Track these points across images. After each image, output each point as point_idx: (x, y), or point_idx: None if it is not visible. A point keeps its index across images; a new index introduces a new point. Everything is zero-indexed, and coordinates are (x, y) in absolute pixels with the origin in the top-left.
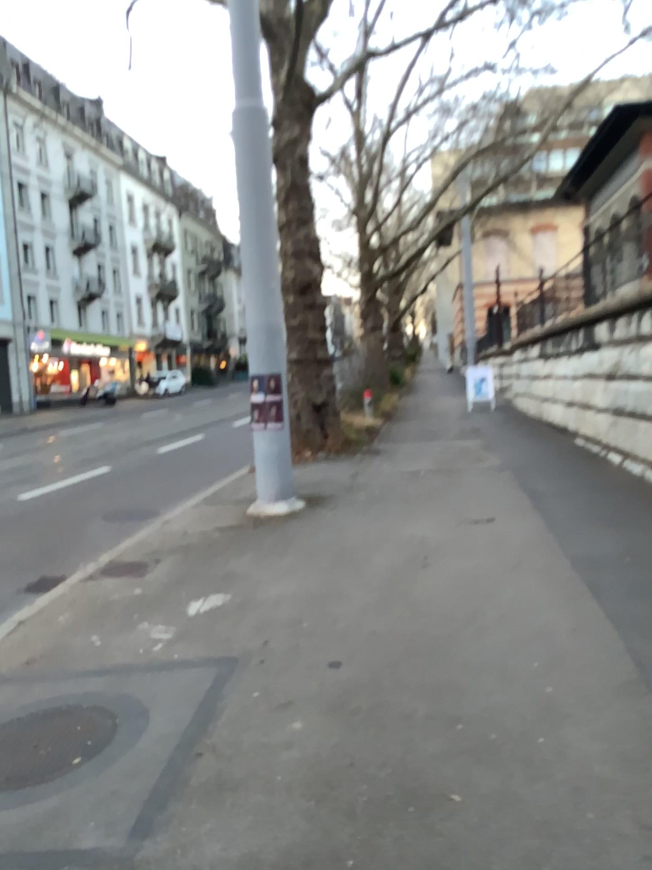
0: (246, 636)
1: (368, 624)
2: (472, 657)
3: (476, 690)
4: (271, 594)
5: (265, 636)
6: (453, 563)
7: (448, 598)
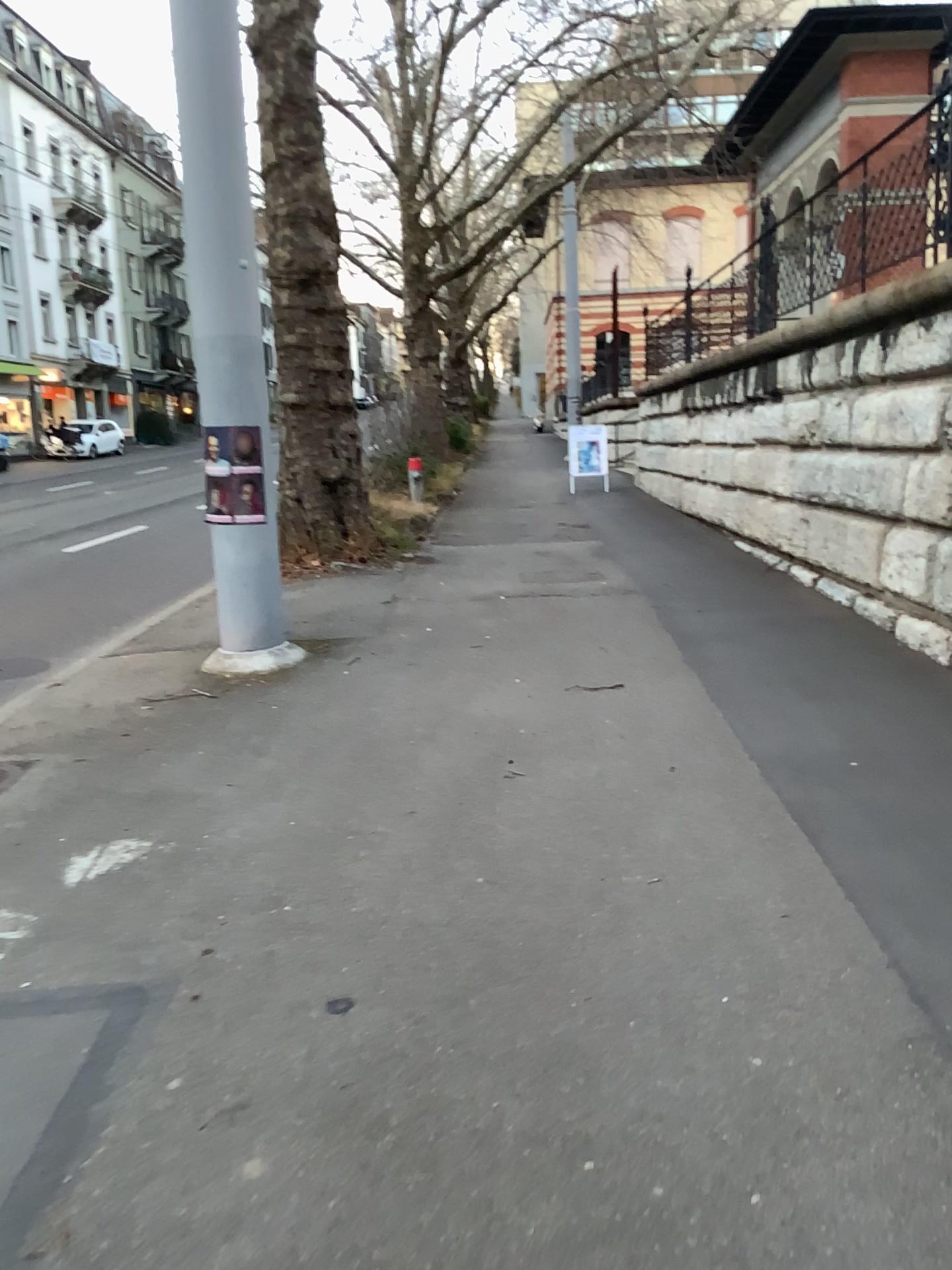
0: (168, 938)
1: (406, 908)
2: (605, 989)
3: (618, 1071)
4: (227, 841)
5: (206, 939)
6: (560, 773)
7: (554, 849)
